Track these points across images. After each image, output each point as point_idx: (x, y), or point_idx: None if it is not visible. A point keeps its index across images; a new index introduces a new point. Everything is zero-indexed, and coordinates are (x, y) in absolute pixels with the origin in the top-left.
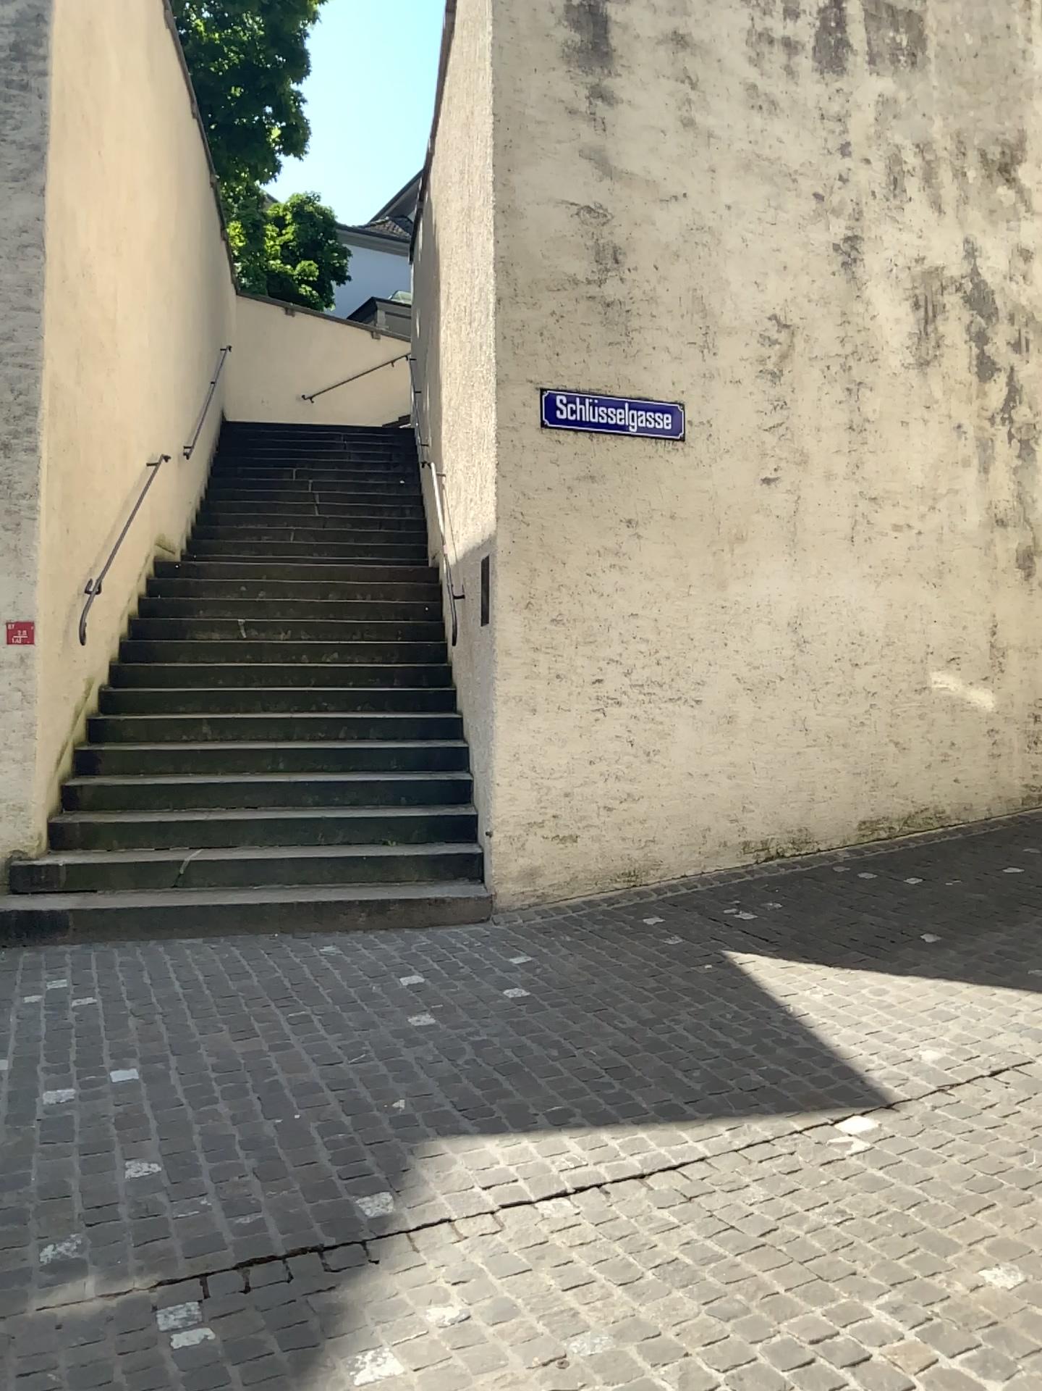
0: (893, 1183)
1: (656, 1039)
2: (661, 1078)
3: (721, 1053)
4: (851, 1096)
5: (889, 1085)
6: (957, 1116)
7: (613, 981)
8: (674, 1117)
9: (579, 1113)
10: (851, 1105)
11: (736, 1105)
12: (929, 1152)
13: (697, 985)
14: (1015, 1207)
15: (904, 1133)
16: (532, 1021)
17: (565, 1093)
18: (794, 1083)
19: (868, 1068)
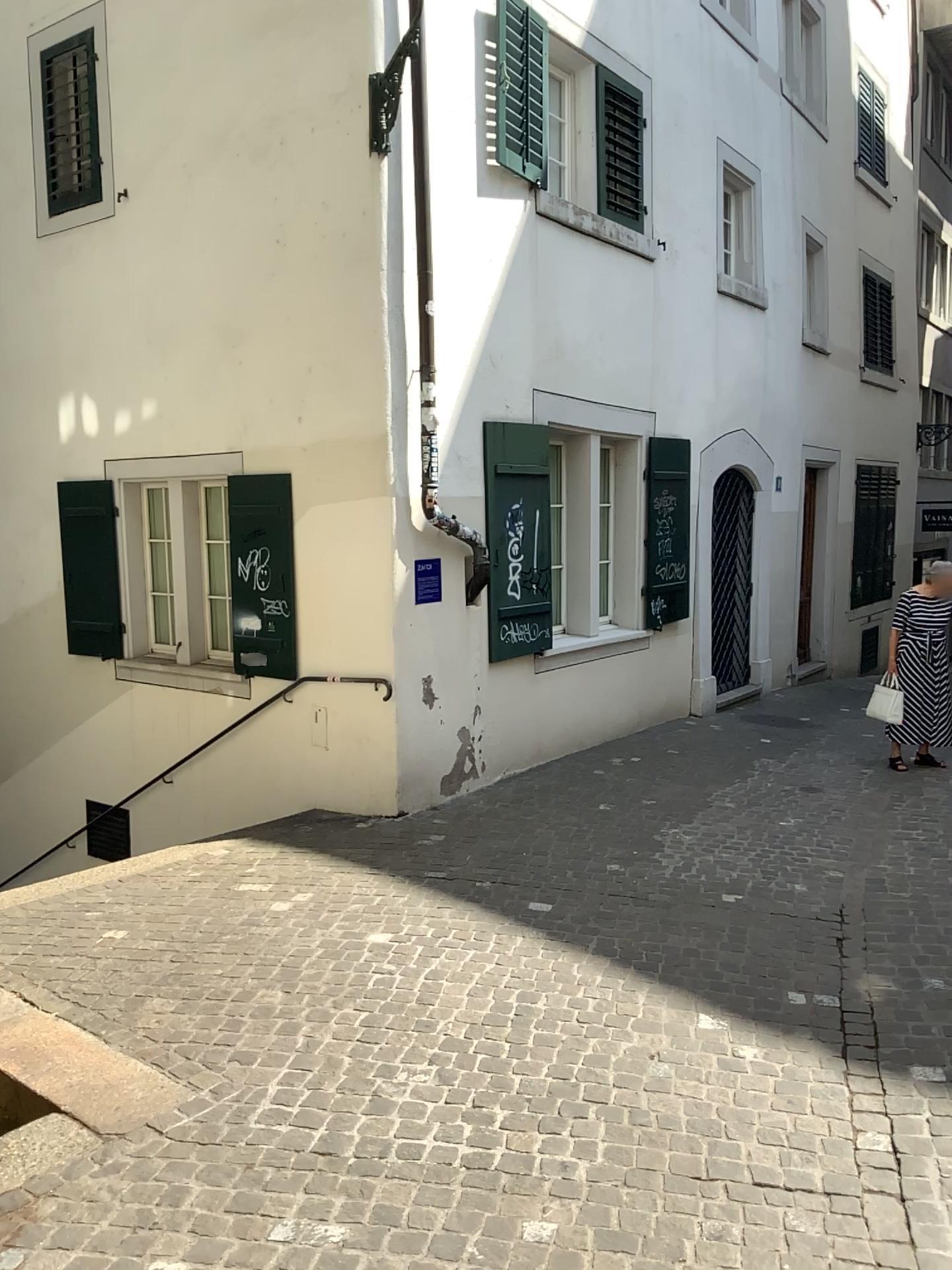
0: None
1: None
2: None
3: None
4: None
5: None
6: None
7: None
8: None
9: None
10: None
11: None
12: None
13: None
14: None
15: None
16: None
17: None
18: None
19: None
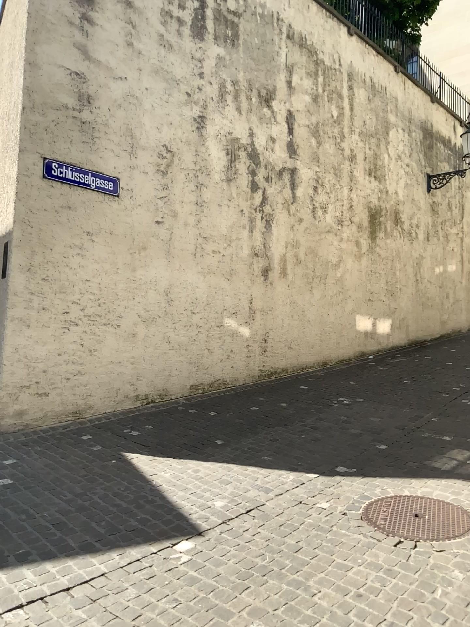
0: (201, 578)
1: (82, 504)
2: (84, 527)
3: (117, 509)
4: (182, 529)
5: (200, 522)
6: (232, 536)
7: (62, 471)
8: (89, 550)
9: (35, 552)
10: (181, 535)
11: (123, 540)
12: (219, 559)
13: (107, 471)
14: (259, 587)
15: (207, 548)
16: (13, 498)
17: (28, 541)
18: (154, 525)
19: (190, 513)
